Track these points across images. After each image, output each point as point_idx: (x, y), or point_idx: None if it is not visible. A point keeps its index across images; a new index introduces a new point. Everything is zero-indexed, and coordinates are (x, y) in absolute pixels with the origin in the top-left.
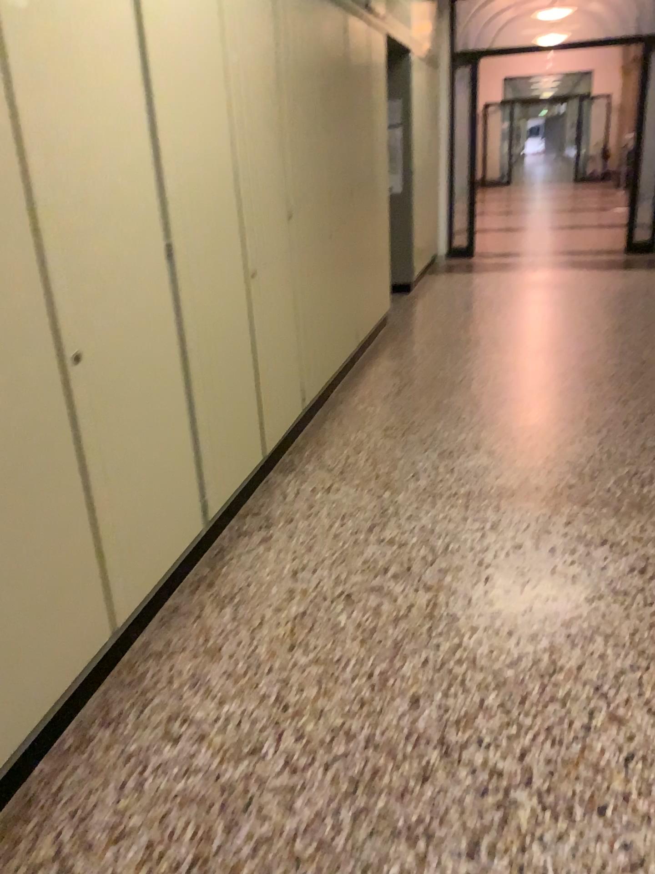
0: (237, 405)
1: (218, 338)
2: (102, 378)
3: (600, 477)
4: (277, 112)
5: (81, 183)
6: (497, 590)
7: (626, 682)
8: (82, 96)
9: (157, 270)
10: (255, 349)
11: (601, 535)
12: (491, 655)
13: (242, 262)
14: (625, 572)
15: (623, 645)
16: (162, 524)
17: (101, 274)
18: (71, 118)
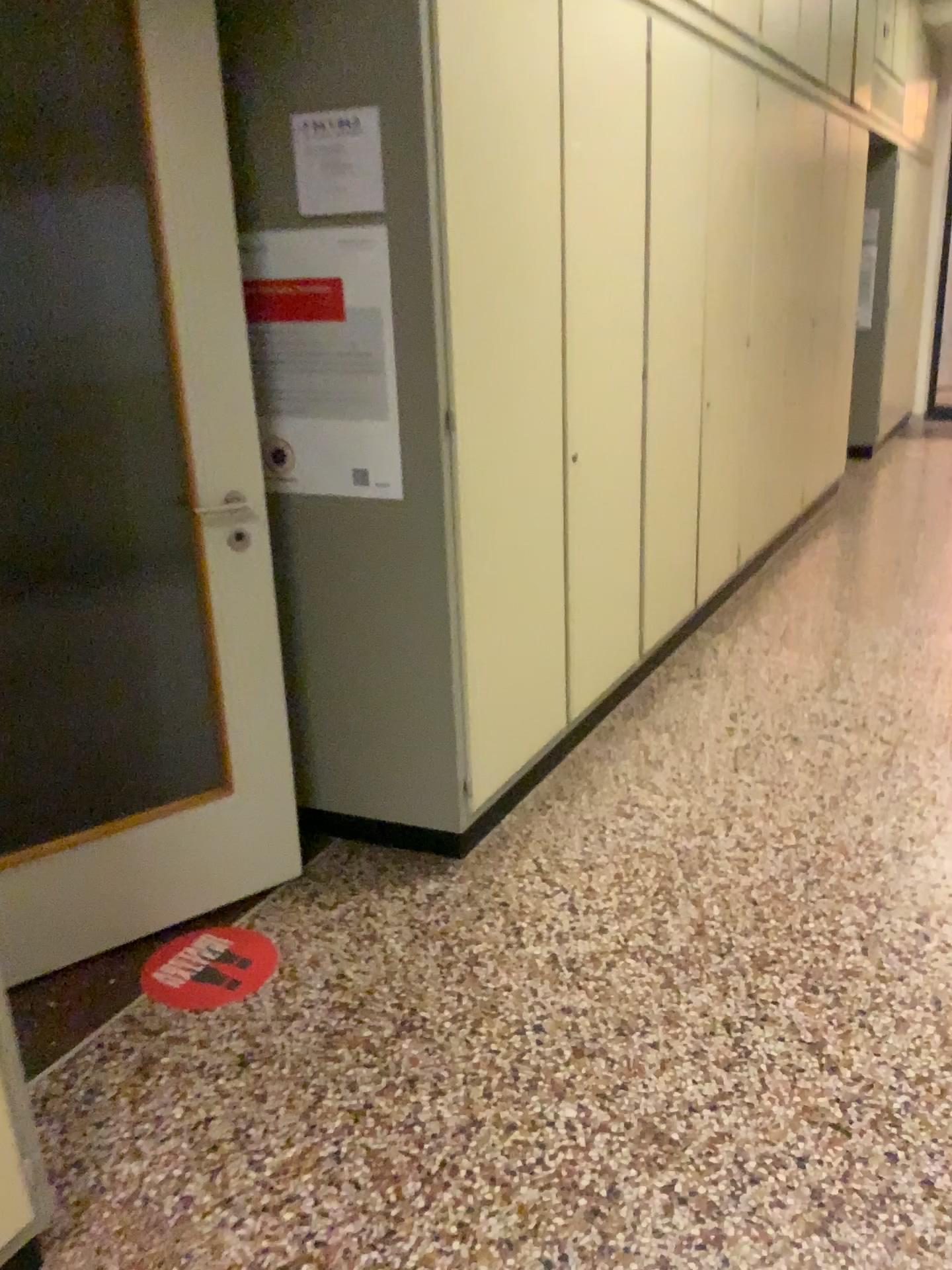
0: (682, 542)
1: (673, 467)
2: (590, 480)
3: None
4: (749, 233)
5: (598, 301)
6: None
7: None
8: (607, 224)
9: (636, 388)
10: (703, 487)
11: None
12: None
13: (701, 391)
14: None
15: None
16: (613, 638)
17: (600, 384)
18: (599, 245)
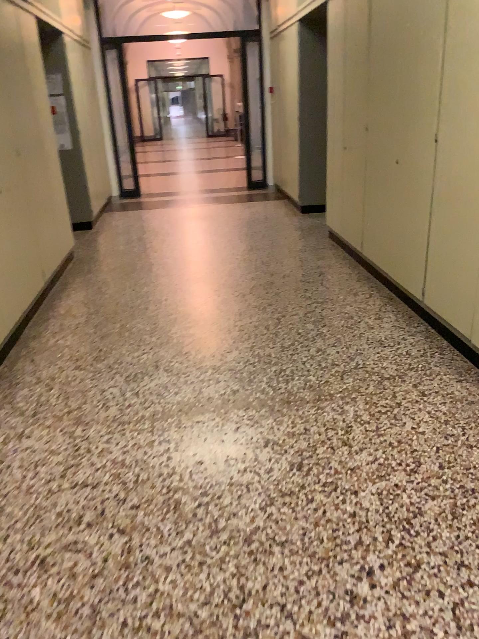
0: None
1: None
2: None
3: (256, 382)
4: None
5: None
6: (185, 517)
7: (305, 595)
8: None
9: None
10: None
11: (264, 439)
12: (186, 597)
13: None
14: (288, 473)
15: (297, 554)
16: None
17: None
18: None
